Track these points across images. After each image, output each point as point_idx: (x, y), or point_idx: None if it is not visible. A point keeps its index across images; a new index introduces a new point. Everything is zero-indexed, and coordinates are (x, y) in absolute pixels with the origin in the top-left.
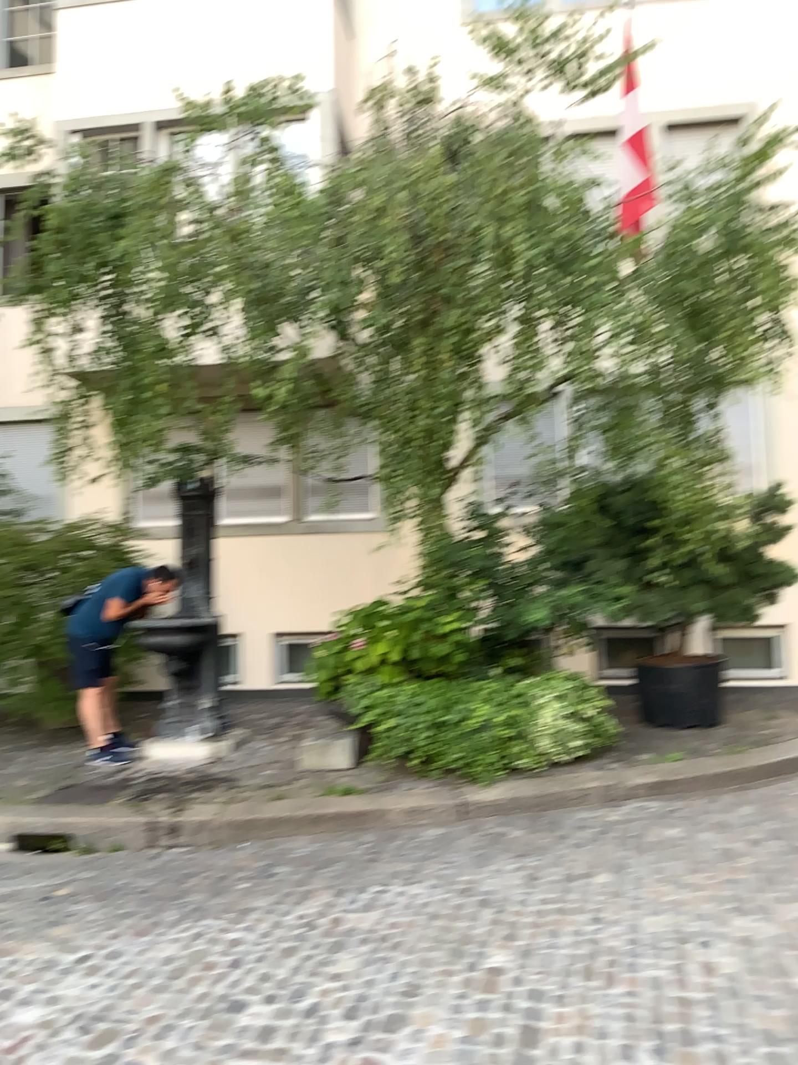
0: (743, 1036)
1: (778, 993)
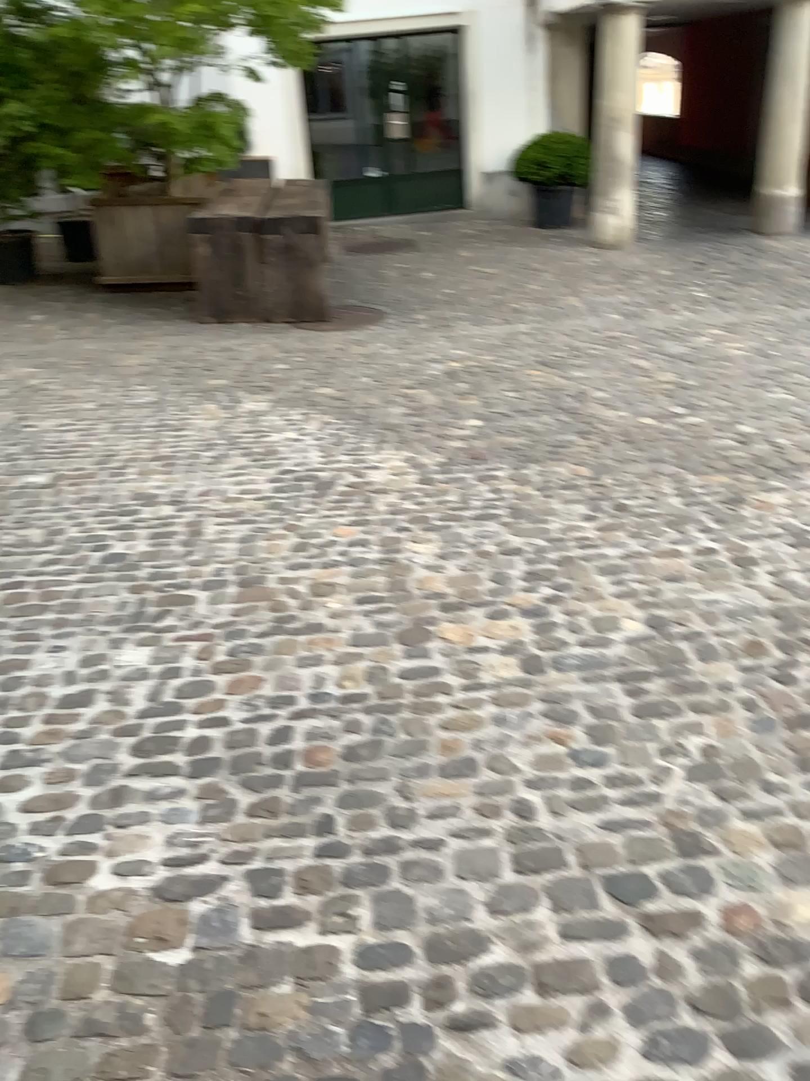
0: (159, 414)
1: (105, 410)
